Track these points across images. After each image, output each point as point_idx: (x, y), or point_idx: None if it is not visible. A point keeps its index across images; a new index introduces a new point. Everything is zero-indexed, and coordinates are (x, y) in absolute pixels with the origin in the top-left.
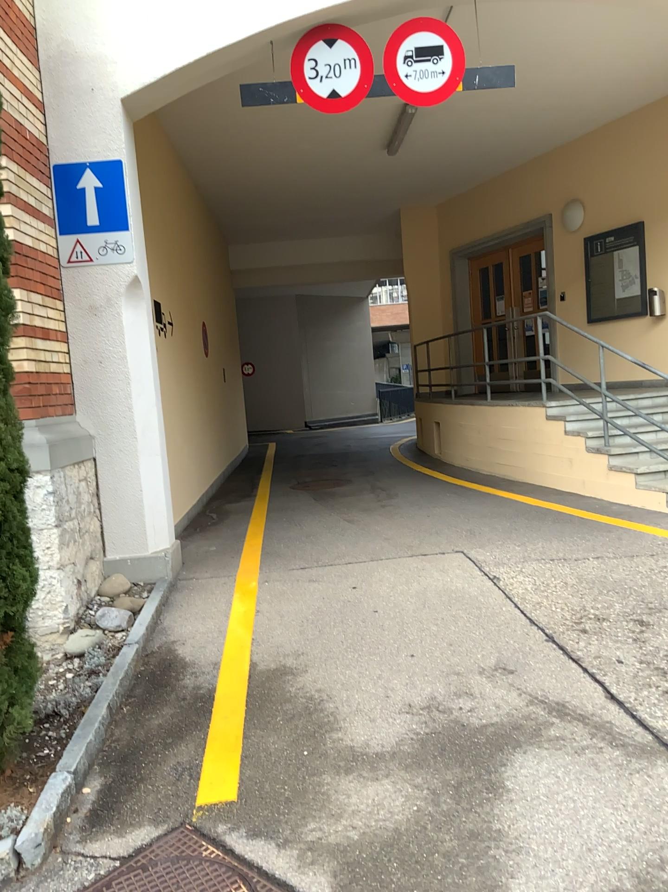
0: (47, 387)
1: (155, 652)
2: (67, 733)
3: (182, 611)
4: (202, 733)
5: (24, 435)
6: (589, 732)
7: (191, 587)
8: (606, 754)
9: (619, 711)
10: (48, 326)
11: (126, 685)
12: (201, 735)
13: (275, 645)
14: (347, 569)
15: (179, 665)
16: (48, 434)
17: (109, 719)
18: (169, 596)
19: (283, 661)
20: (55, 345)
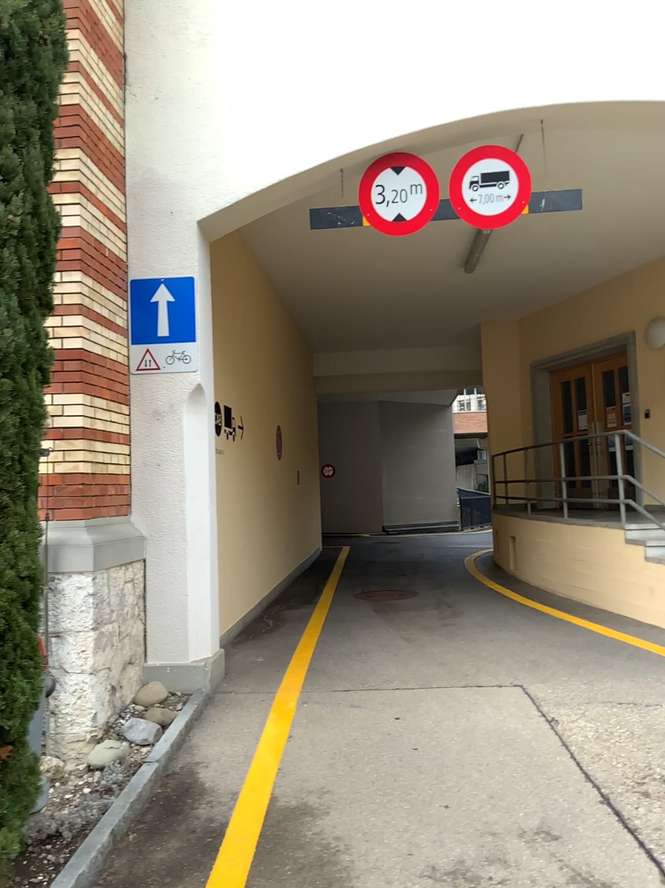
0: (101, 489)
1: (177, 773)
2: (64, 860)
3: (213, 728)
4: (203, 876)
5: (73, 534)
6: None
7: (229, 702)
8: None
9: None
10: (109, 429)
11: (139, 809)
12: (203, 878)
13: (301, 778)
14: (393, 696)
15: (198, 791)
16: (97, 535)
17: (112, 848)
18: (204, 710)
19: (306, 798)
20: (113, 448)
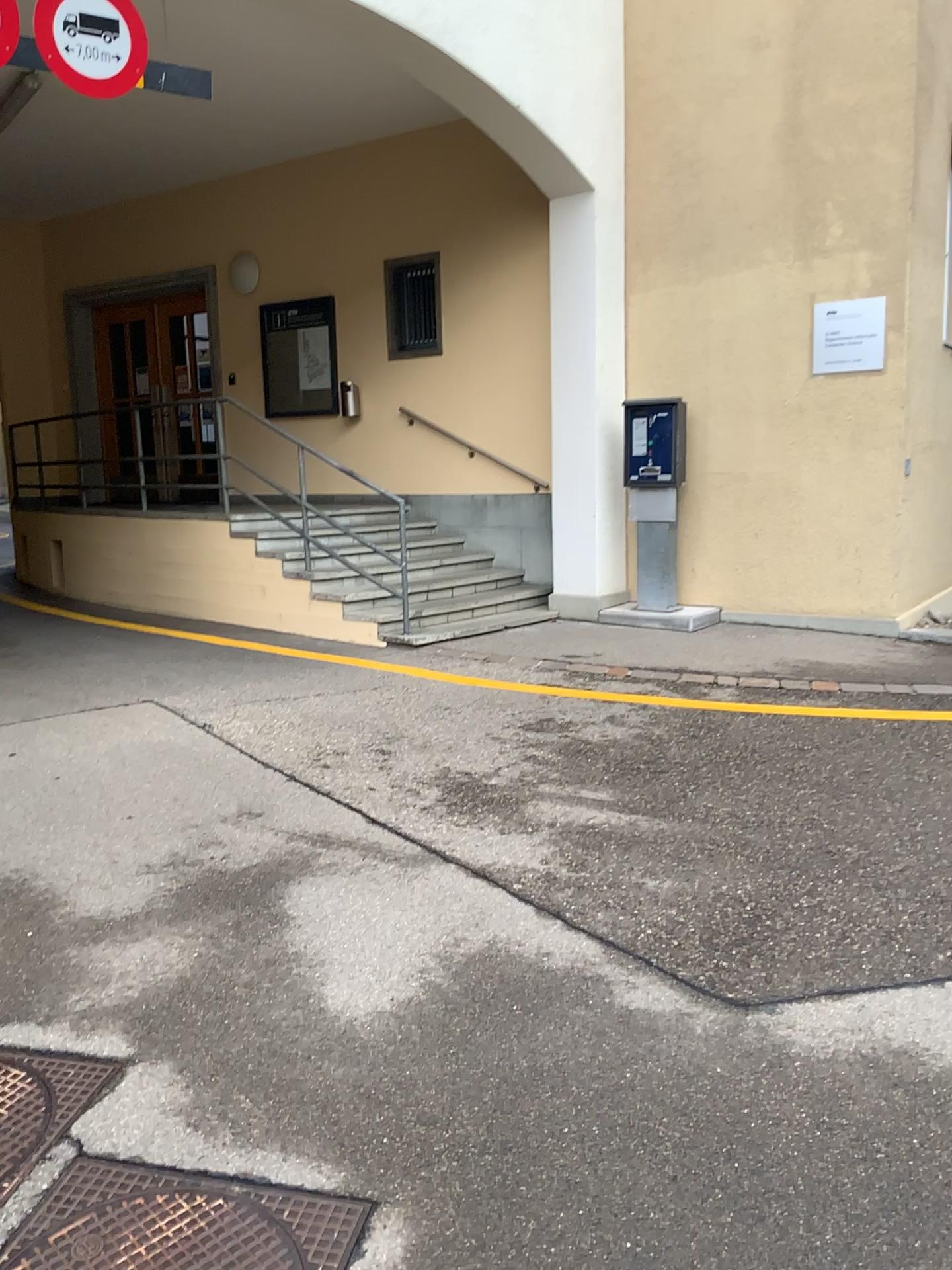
0: None
1: None
2: None
3: None
4: None
5: None
6: (359, 855)
7: None
8: (381, 871)
9: (383, 832)
10: None
11: None
12: None
13: None
14: None
15: None
16: None
17: None
18: None
19: None
20: None
